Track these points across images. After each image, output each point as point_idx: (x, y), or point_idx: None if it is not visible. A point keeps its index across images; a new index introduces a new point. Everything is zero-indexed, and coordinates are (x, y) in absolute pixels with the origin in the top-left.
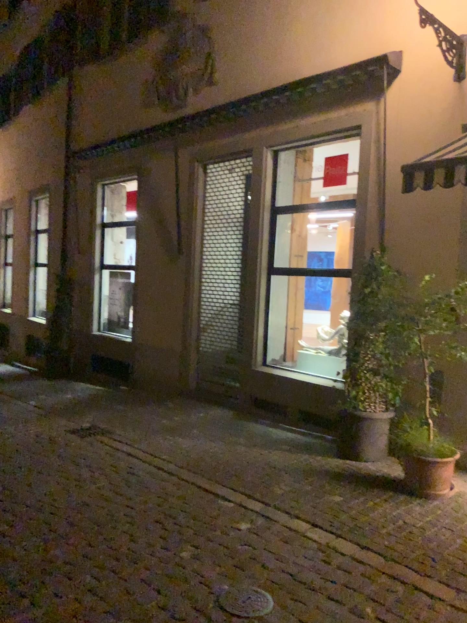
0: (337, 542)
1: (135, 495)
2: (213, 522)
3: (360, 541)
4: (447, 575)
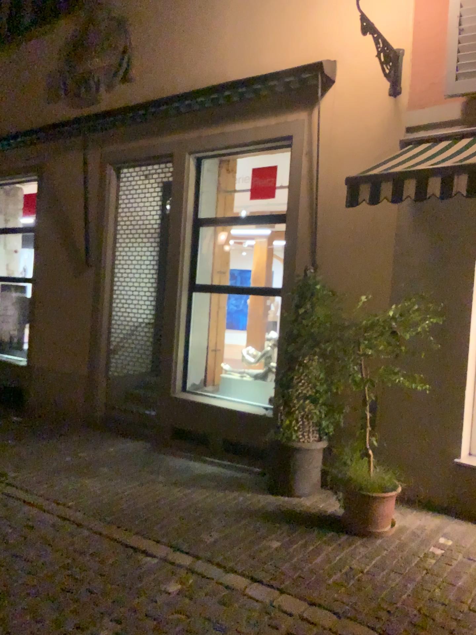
0: (282, 600)
1: (35, 556)
2: (135, 586)
3: (308, 597)
4: (406, 631)
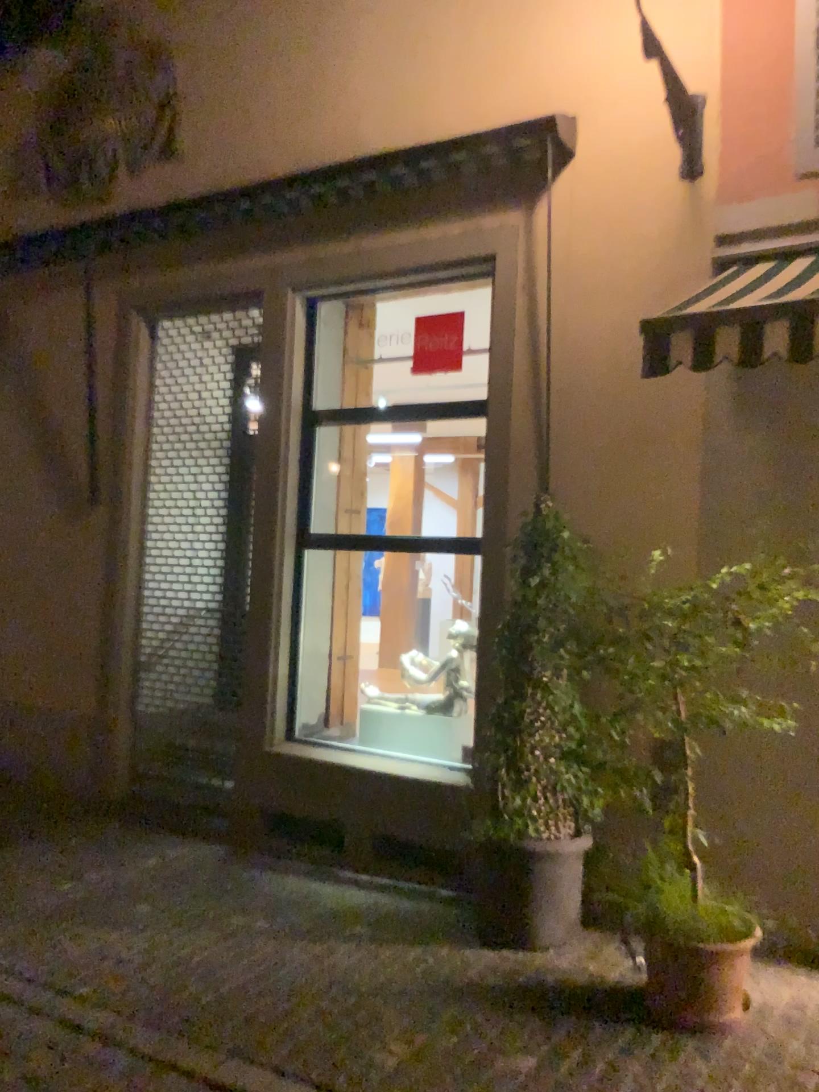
0: None
1: None
2: None
3: None
4: None
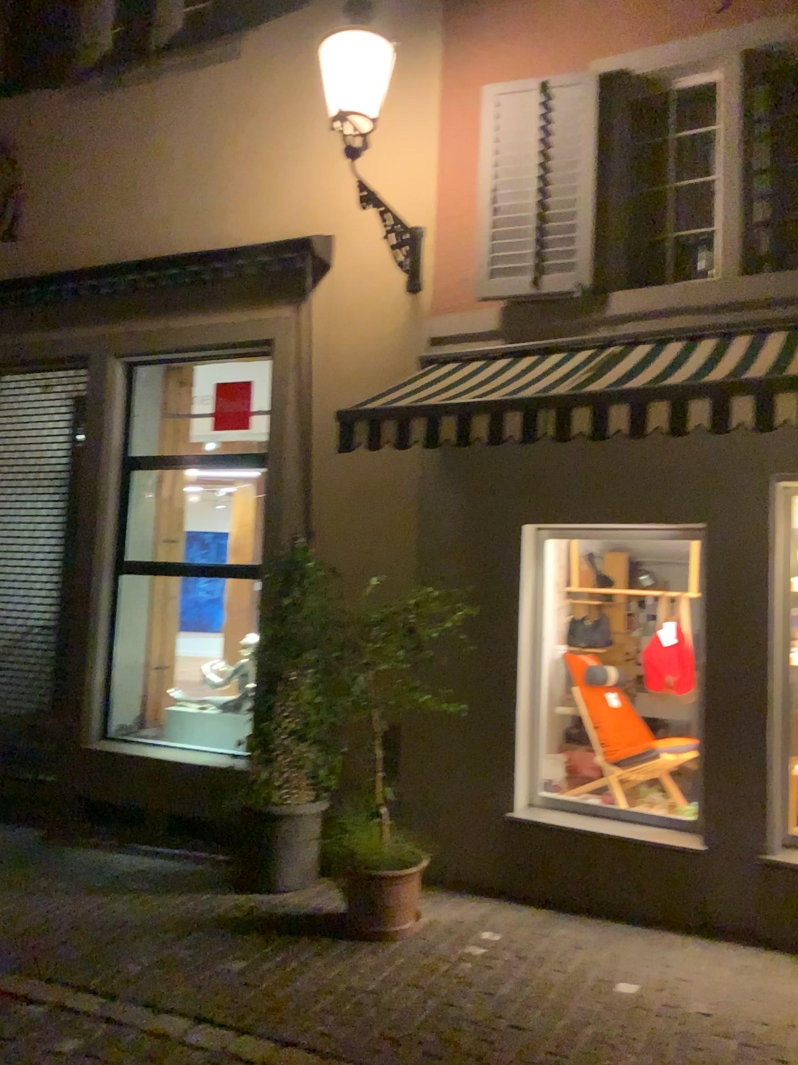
0: (246, 1042)
1: None
2: (10, 1049)
3: (285, 1033)
4: (422, 1061)
